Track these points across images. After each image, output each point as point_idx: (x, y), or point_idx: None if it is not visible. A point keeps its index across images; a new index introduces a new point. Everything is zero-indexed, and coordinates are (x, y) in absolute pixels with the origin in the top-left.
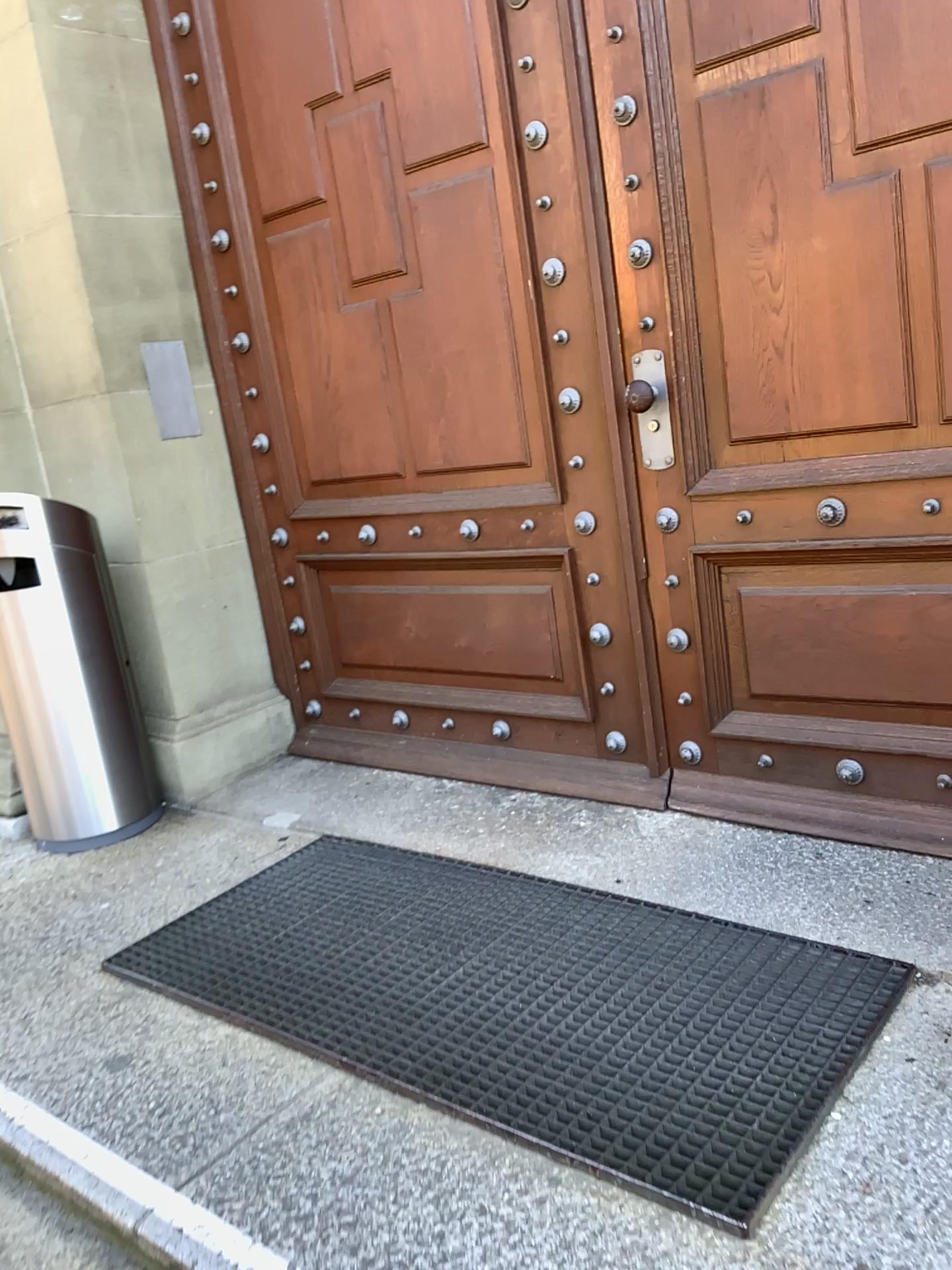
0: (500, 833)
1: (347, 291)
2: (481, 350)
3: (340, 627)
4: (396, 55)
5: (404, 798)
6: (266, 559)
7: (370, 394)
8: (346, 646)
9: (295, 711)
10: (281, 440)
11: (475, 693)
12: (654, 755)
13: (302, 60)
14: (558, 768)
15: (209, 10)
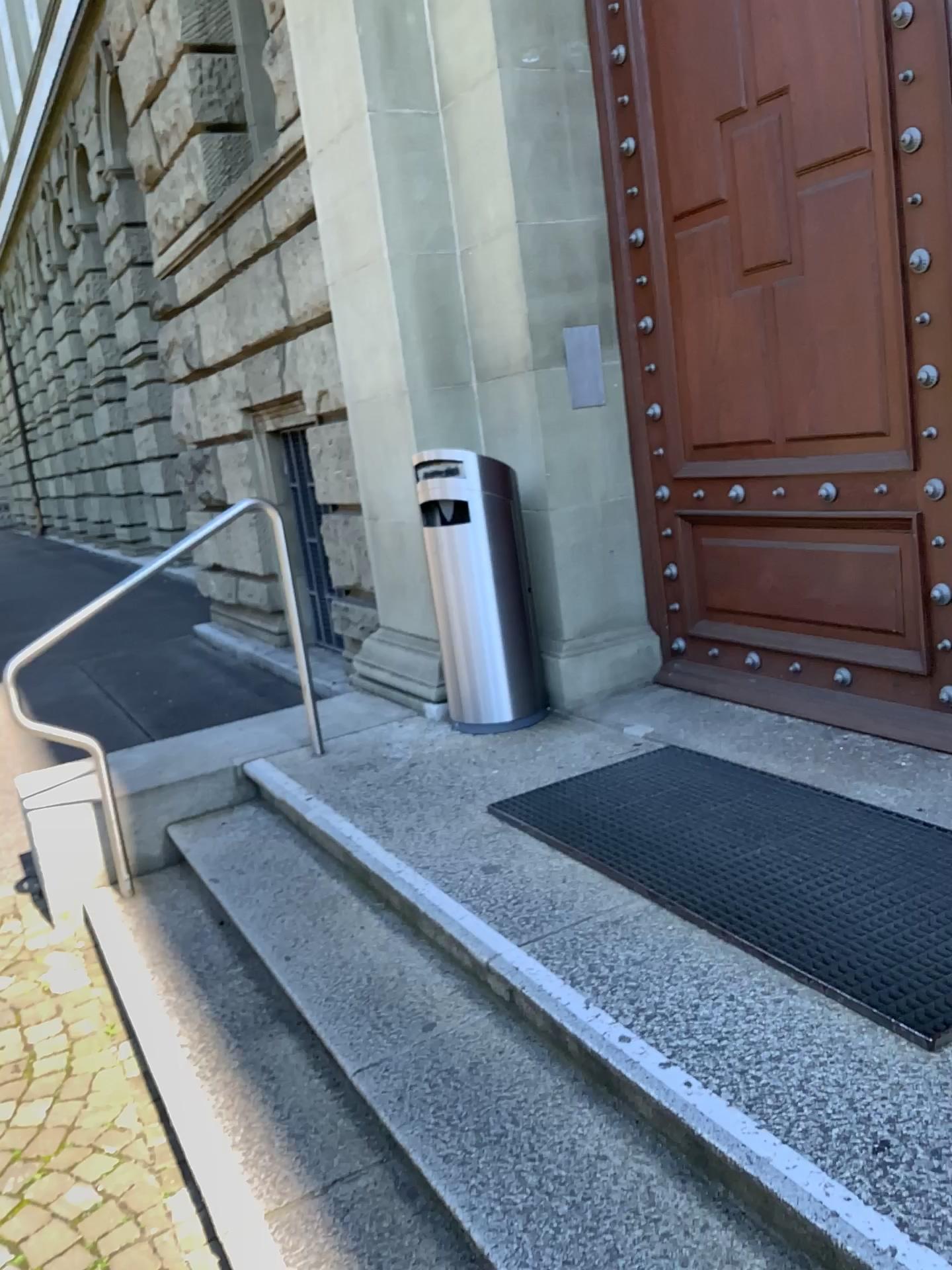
0: (822, 760)
1: (735, 282)
2: (846, 333)
3: (708, 575)
4: (792, 76)
5: (745, 725)
6: (650, 513)
7: (748, 372)
8: (711, 592)
9: (664, 646)
10: (670, 410)
11: (819, 641)
12: None
13: (713, 84)
14: (887, 714)
15: (640, 45)
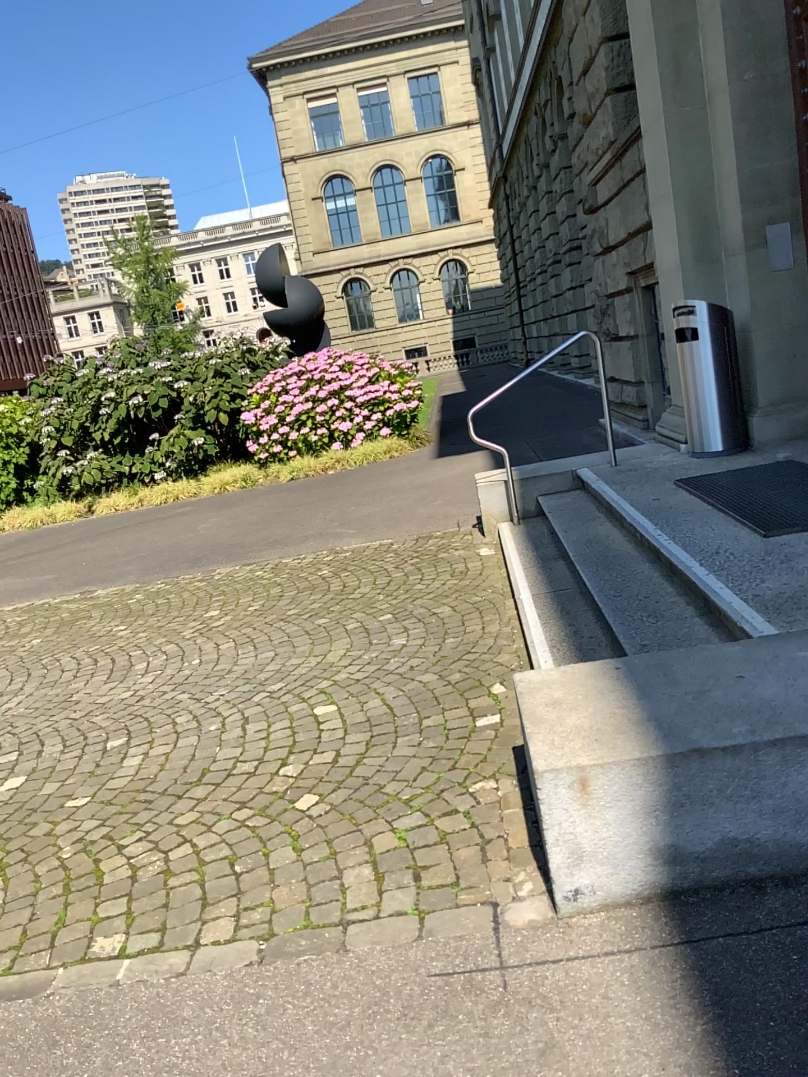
0: None
1: None
2: None
3: None
4: None
5: None
6: None
7: None
8: None
9: None
10: None
11: None
12: None
13: None
14: None
15: None
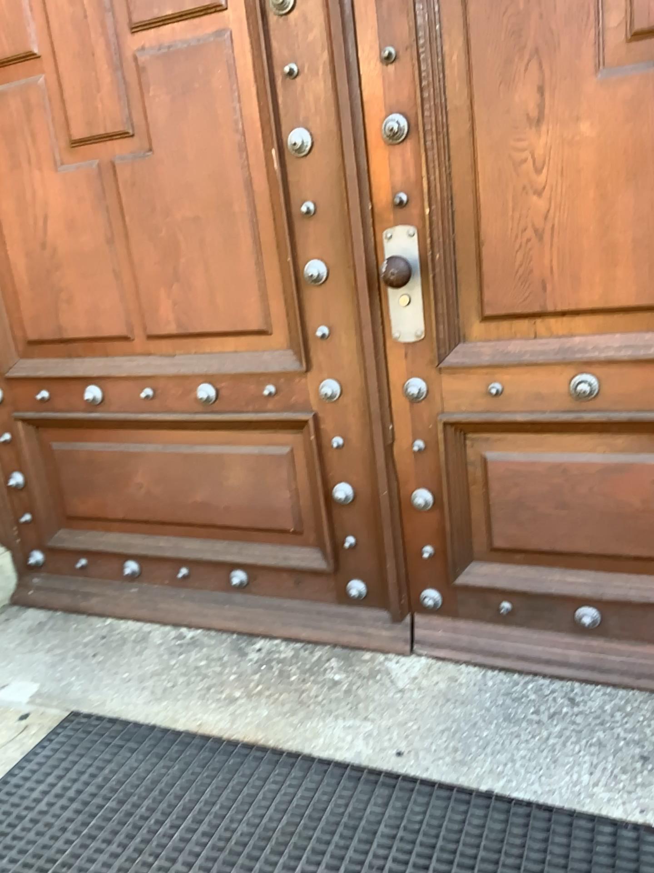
0: (255, 699)
1: (62, 147)
2: (217, 216)
3: (62, 484)
4: None
5: (143, 656)
6: None
7: (91, 256)
8: (68, 502)
9: (16, 563)
10: None
11: (209, 548)
12: (395, 606)
13: None
14: (298, 618)
15: None
